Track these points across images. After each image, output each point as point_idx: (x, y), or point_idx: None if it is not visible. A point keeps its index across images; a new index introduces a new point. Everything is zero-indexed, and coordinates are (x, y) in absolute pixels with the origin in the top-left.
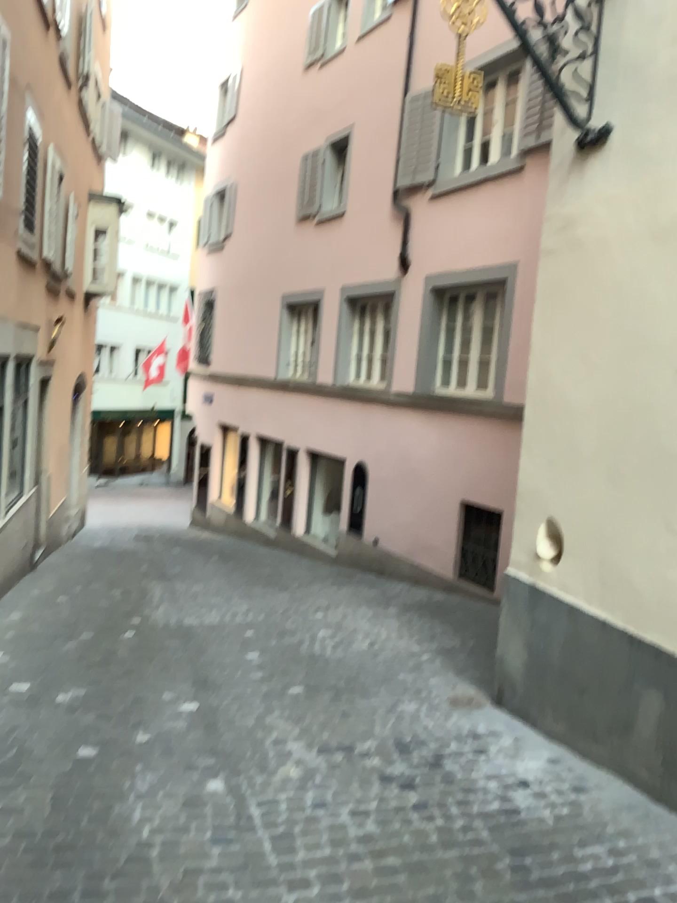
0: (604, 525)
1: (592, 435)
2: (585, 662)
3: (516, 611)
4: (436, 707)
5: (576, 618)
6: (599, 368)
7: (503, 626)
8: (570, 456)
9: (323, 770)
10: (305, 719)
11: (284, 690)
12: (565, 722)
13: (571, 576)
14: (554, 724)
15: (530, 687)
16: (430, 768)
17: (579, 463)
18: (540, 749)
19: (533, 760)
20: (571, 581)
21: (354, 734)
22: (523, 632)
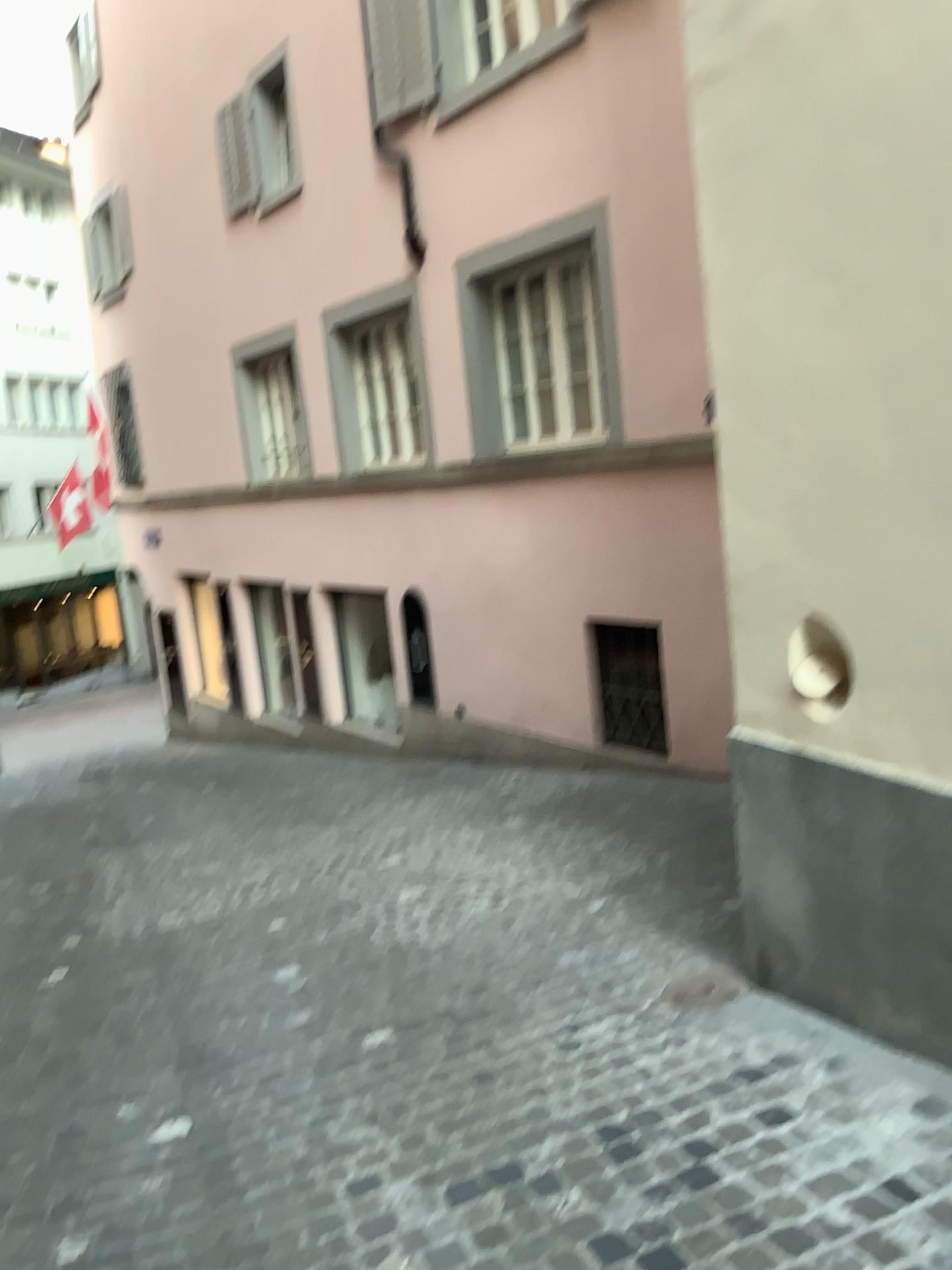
0: (945, 606)
1: (883, 426)
2: (951, 891)
3: (770, 806)
4: (653, 1023)
5: (911, 806)
6: (877, 282)
7: (746, 836)
8: (835, 483)
9: (469, 1257)
10: (407, 1119)
11: (355, 1051)
12: (926, 1014)
13: (882, 723)
14: (900, 1018)
15: (829, 948)
16: (695, 1194)
17: (861, 492)
18: (886, 1077)
19: (886, 1110)
20: (884, 733)
21: (514, 1135)
22: (794, 845)
